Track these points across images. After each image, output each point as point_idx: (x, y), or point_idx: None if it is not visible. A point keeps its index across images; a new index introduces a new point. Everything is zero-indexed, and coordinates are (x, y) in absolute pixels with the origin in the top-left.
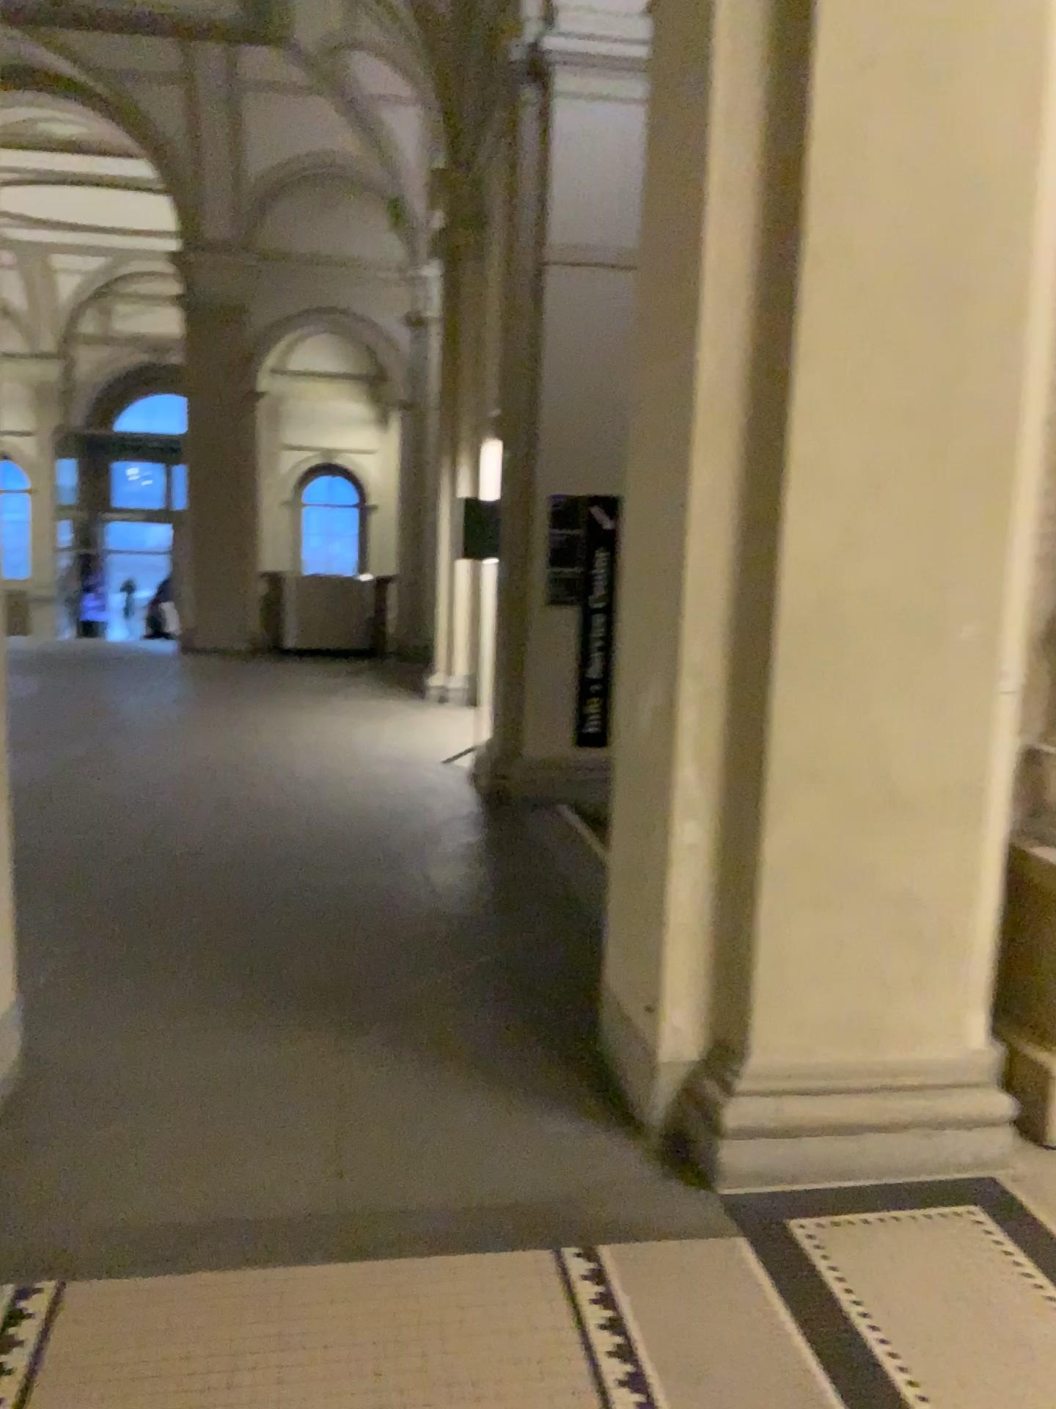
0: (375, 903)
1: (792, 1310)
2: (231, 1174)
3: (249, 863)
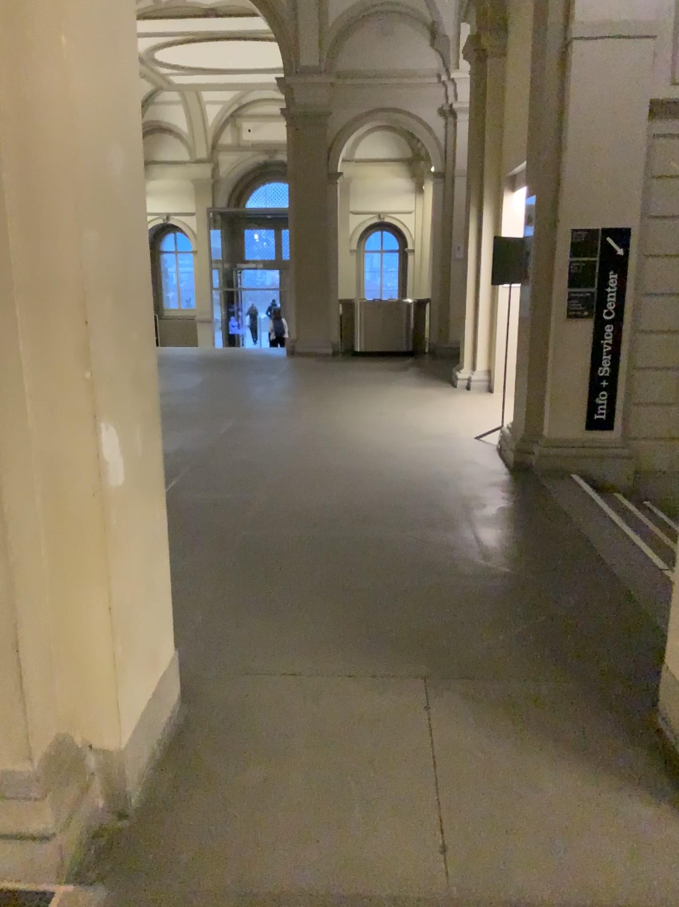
0: (443, 562)
1: None
2: (351, 847)
3: (345, 524)
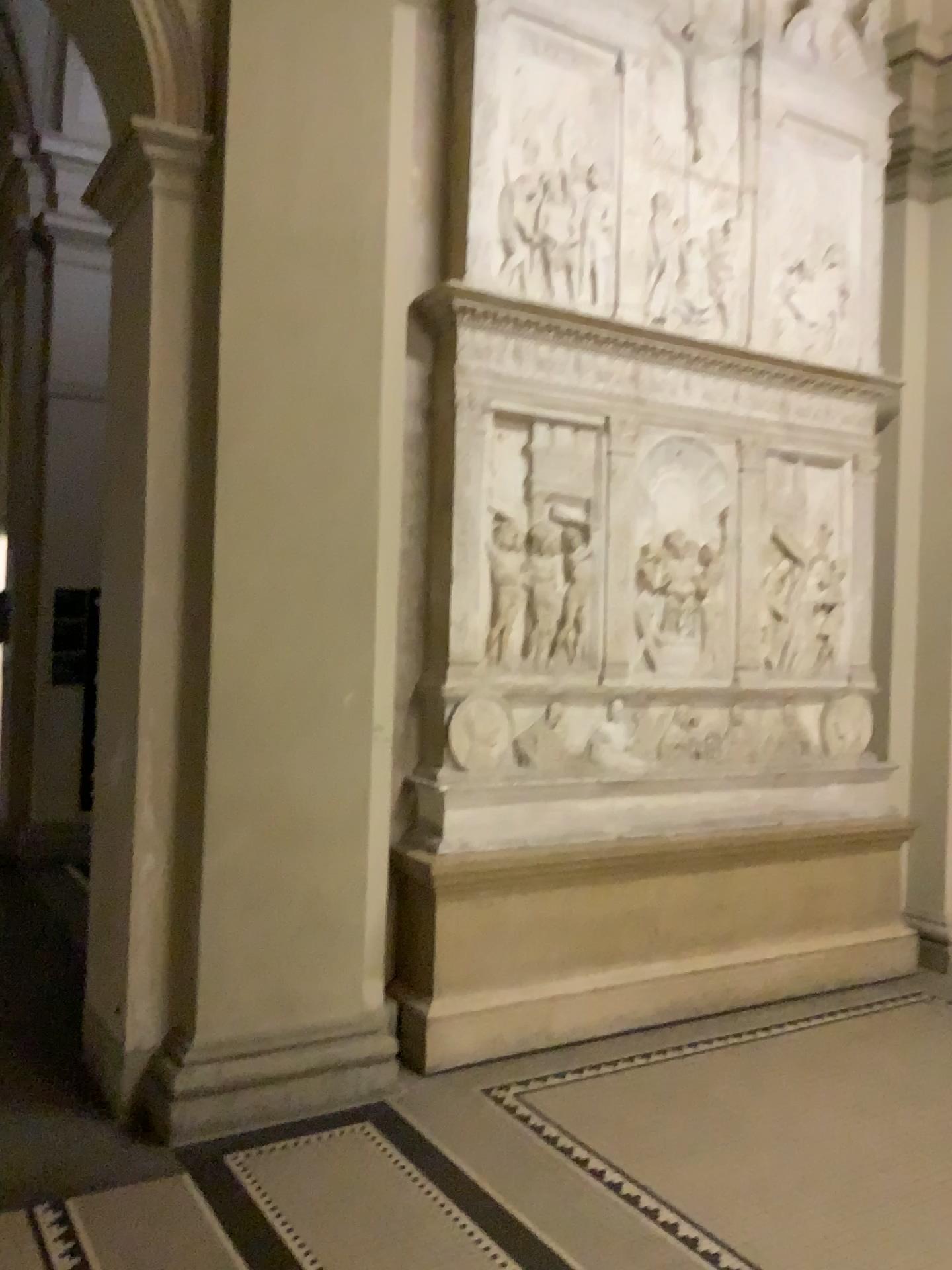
0: None
1: (216, 1216)
2: None
3: None
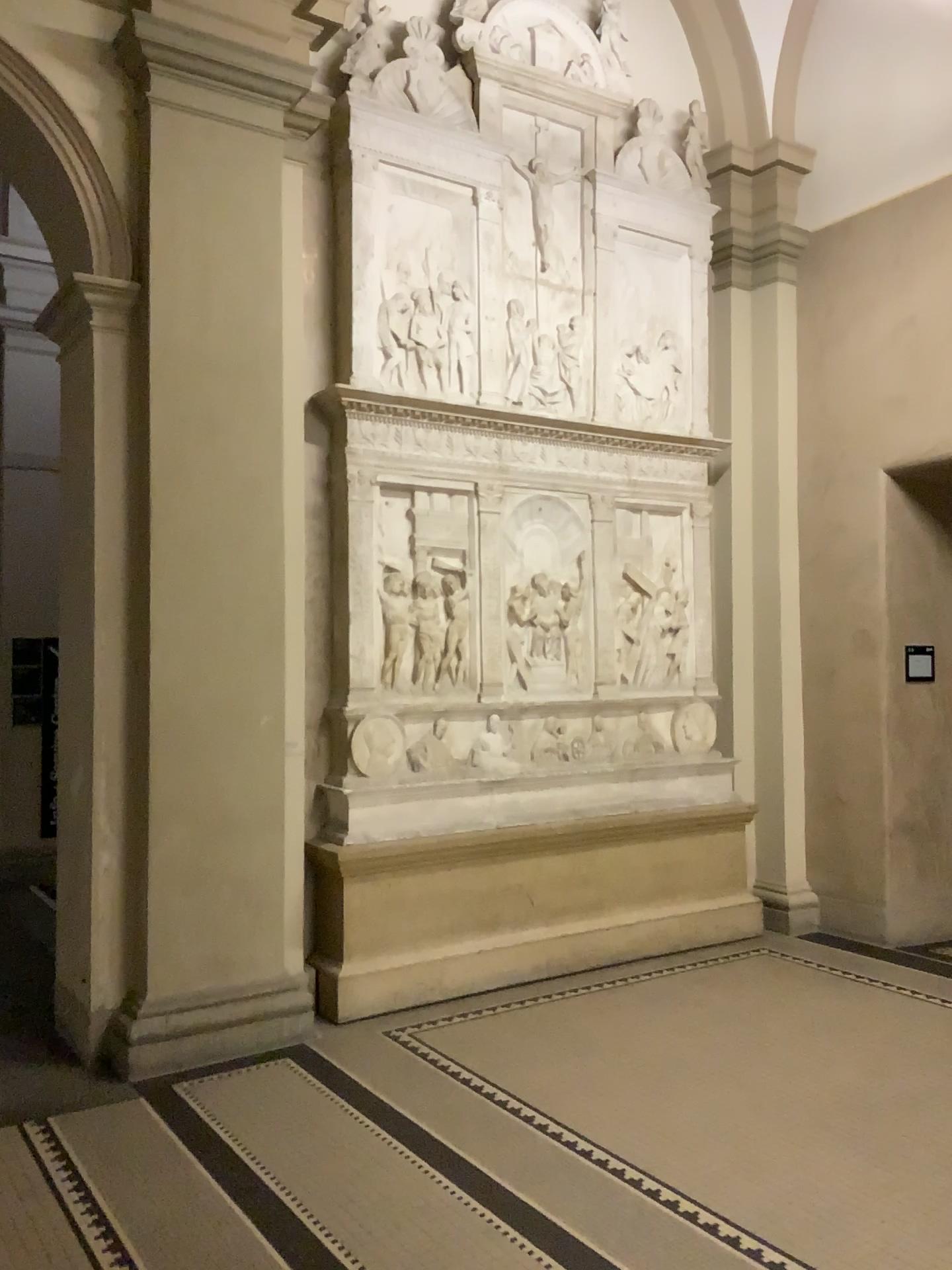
0: None
1: (168, 1120)
2: None
3: None
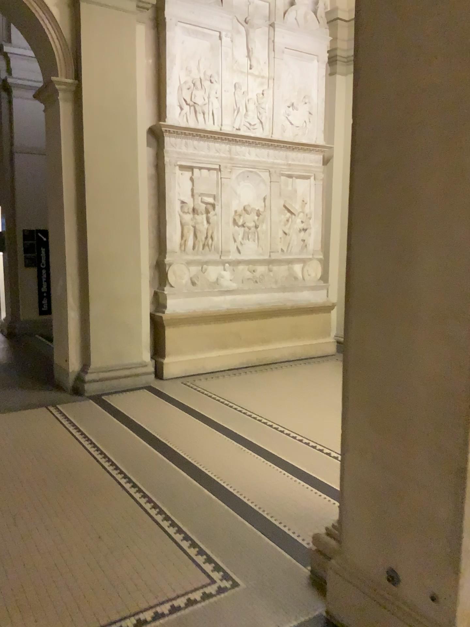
0: None
1: (100, 406)
2: None
3: None
